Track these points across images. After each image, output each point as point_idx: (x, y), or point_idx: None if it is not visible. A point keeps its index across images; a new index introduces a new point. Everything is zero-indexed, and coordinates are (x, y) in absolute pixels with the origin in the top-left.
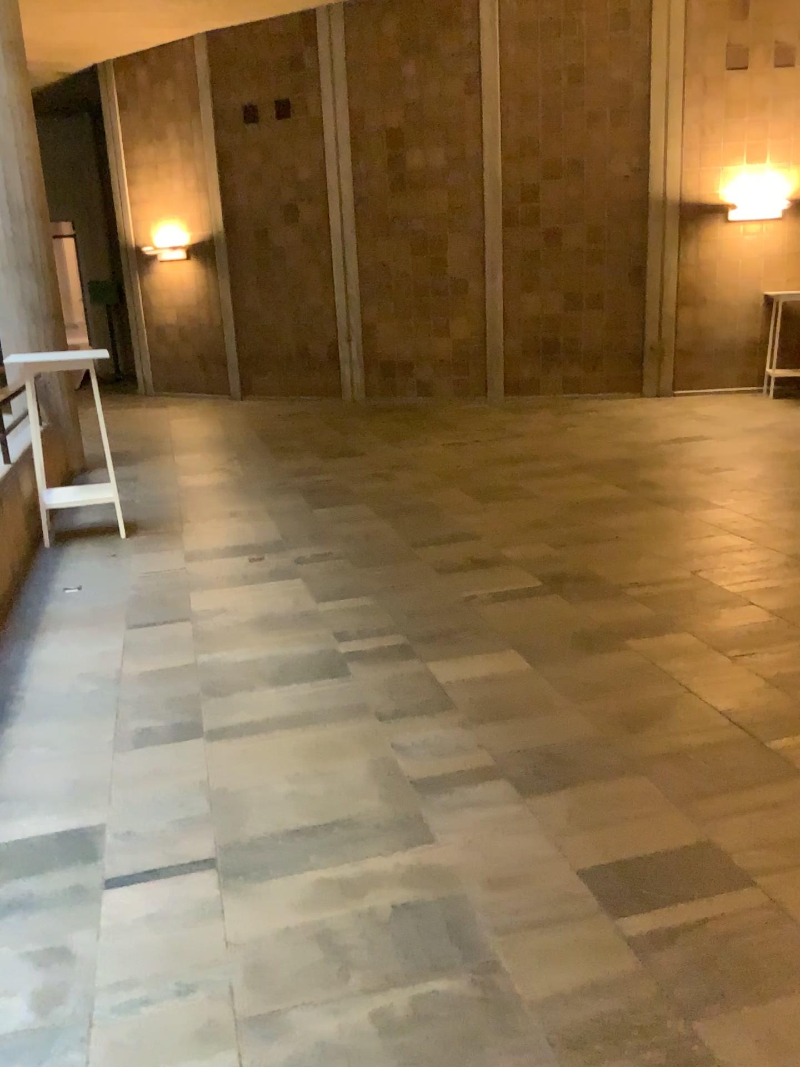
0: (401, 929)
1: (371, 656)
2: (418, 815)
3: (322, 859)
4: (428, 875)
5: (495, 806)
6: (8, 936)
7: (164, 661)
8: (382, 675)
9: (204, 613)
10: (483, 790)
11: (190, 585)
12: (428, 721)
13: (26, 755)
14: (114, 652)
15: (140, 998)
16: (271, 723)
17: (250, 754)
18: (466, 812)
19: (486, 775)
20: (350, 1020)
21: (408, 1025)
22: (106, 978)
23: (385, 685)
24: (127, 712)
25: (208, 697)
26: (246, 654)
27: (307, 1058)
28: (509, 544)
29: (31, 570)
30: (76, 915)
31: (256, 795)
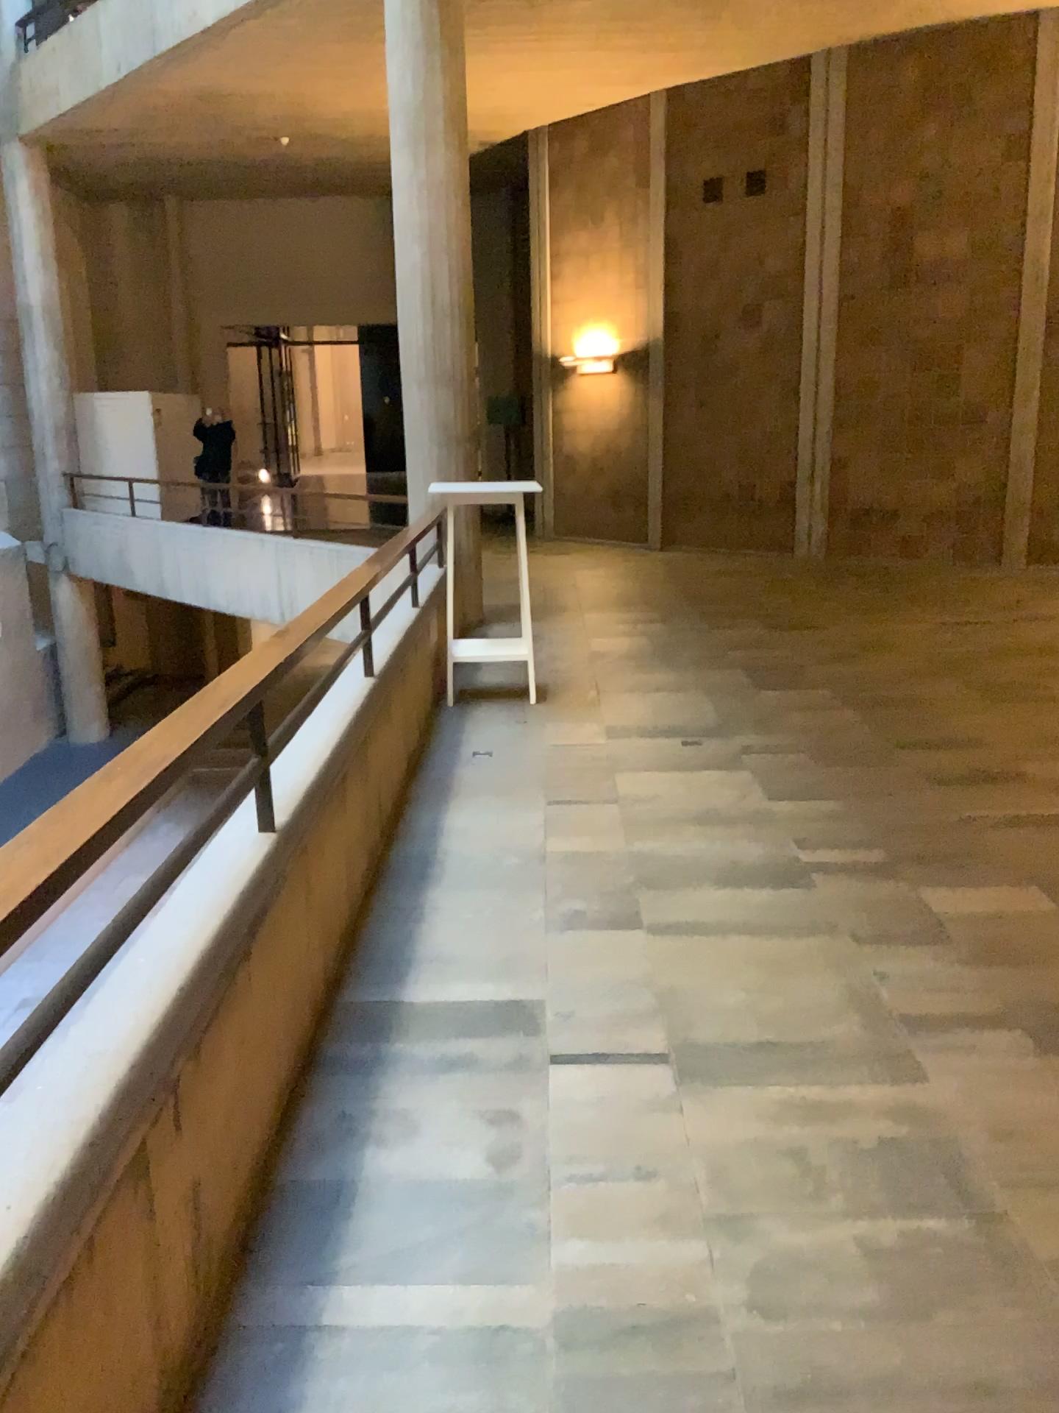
0: (891, 1164)
1: (844, 870)
2: (908, 1051)
3: (793, 1078)
4: (922, 1115)
5: (1007, 1058)
6: (456, 1092)
7: (593, 844)
8: (859, 893)
9: (637, 797)
10: (992, 1038)
11: (617, 763)
12: (919, 951)
13: (452, 922)
14: (536, 828)
15: (598, 1175)
16: (725, 928)
17: (701, 957)
18: (970, 1058)
19: (995, 1021)
20: (831, 1242)
21: (901, 1260)
22: (560, 1150)
23: (863, 904)
24: (557, 893)
25: (649, 890)
26: (689, 848)
27: (783, 1268)
28: (1029, 756)
29: (436, 729)
30: (522, 1085)
31: (712, 1000)
